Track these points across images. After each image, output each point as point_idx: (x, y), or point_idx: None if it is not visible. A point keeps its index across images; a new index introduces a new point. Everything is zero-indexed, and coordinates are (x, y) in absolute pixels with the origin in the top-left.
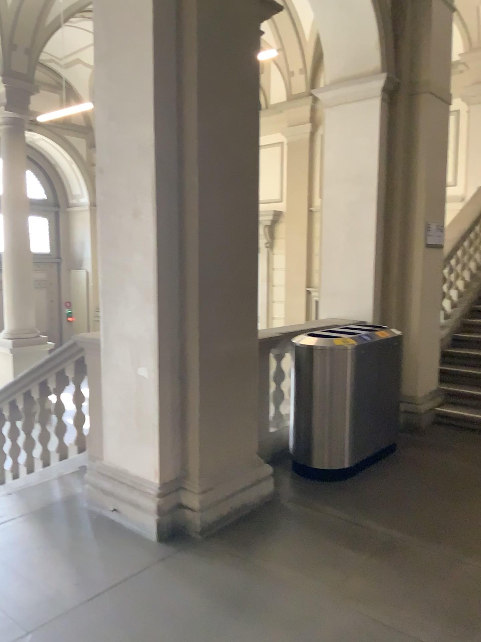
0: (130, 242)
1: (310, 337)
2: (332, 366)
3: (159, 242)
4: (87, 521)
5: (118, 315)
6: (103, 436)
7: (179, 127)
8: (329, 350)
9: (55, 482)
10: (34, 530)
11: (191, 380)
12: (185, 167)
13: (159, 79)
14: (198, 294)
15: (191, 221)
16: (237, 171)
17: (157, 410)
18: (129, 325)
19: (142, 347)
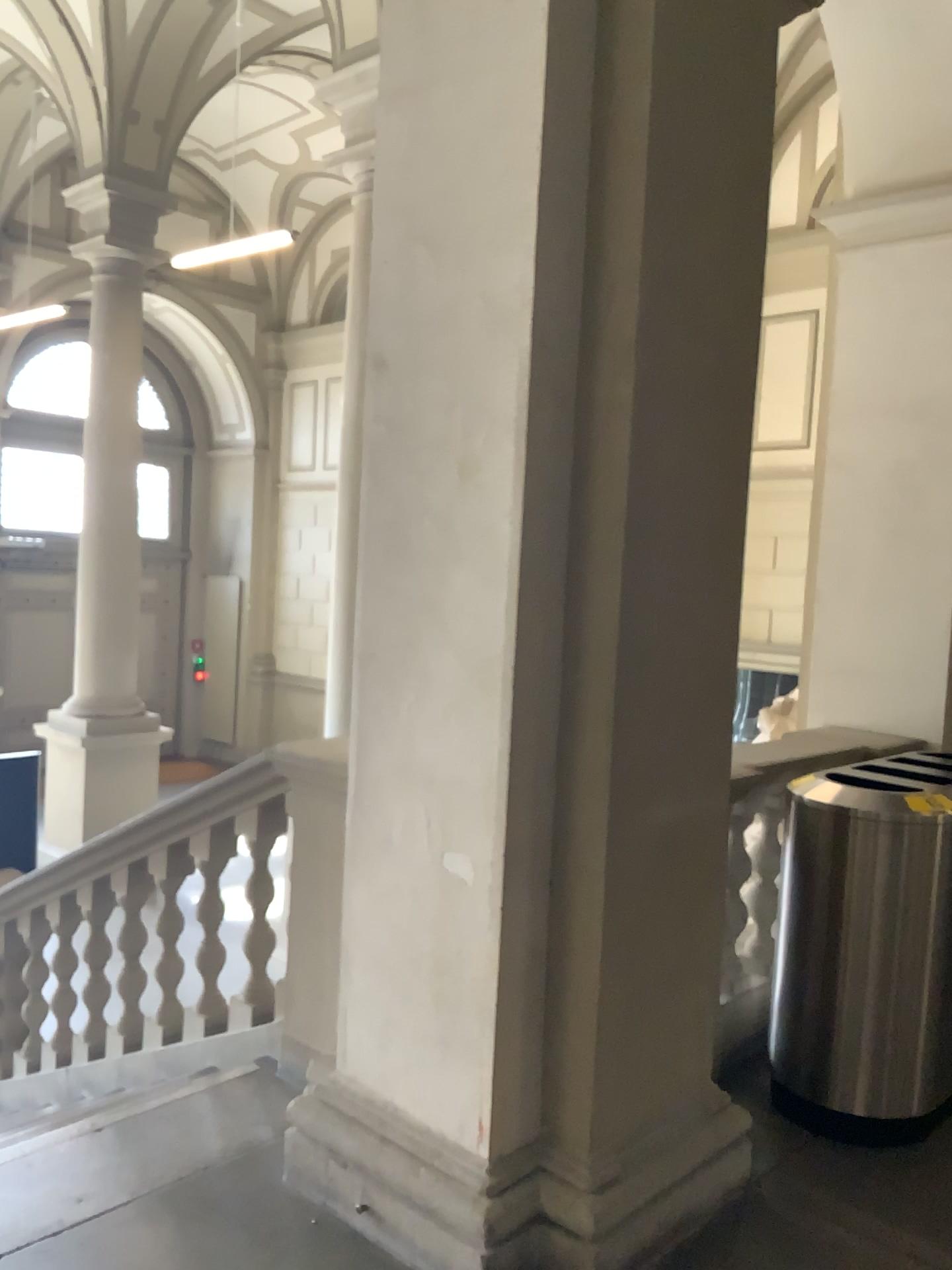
0: (443, 533)
1: (839, 781)
2: (897, 856)
3: (523, 536)
4: (291, 1231)
5: (399, 711)
6: (335, 1005)
7: (584, 253)
8: (892, 815)
9: (203, 1100)
10: (161, 1250)
11: (580, 890)
12: (595, 352)
13: (544, 134)
14: (606, 671)
15: (603, 488)
16: (712, 368)
17: (493, 964)
18: (425, 739)
19: (461, 799)
